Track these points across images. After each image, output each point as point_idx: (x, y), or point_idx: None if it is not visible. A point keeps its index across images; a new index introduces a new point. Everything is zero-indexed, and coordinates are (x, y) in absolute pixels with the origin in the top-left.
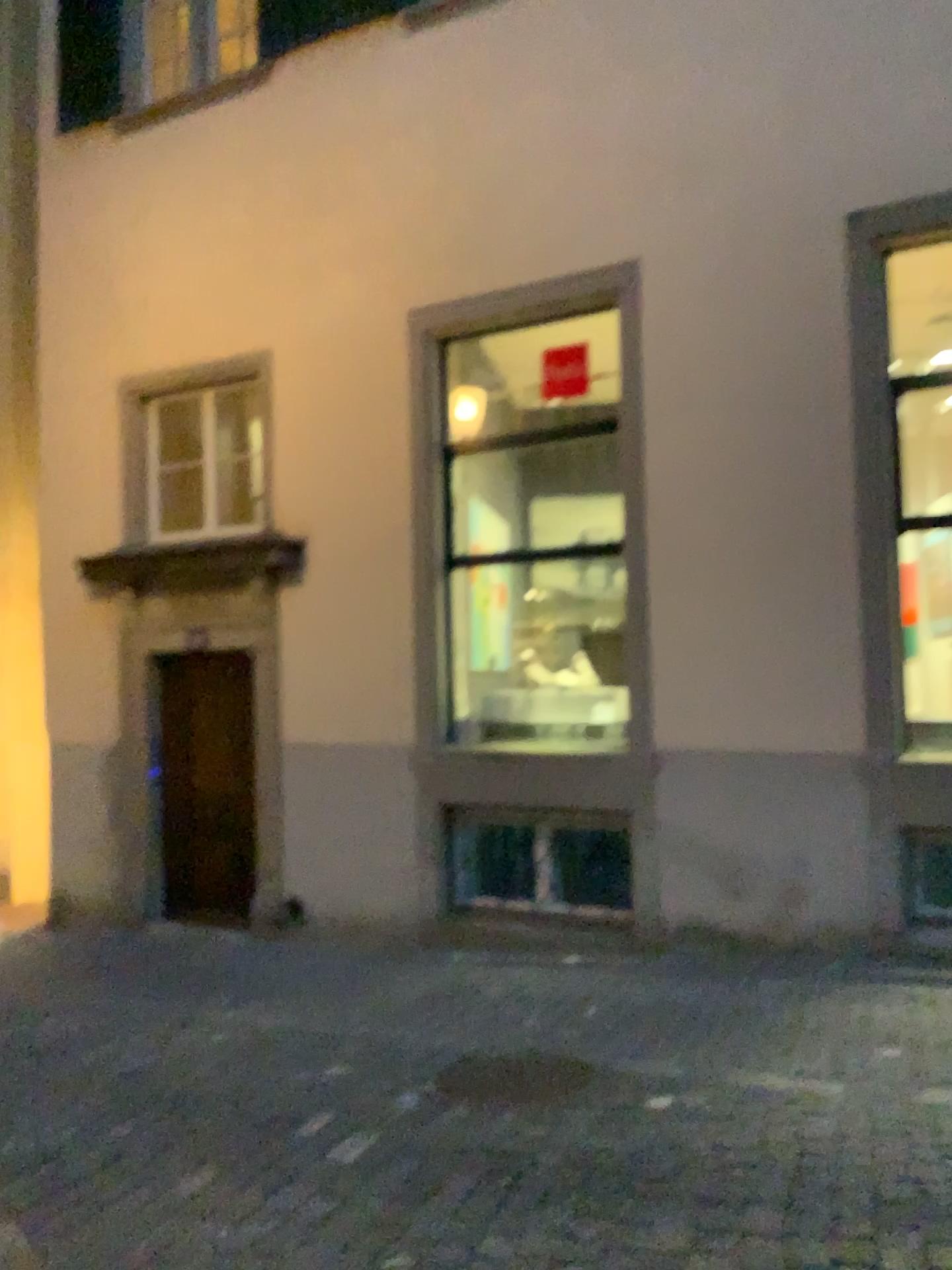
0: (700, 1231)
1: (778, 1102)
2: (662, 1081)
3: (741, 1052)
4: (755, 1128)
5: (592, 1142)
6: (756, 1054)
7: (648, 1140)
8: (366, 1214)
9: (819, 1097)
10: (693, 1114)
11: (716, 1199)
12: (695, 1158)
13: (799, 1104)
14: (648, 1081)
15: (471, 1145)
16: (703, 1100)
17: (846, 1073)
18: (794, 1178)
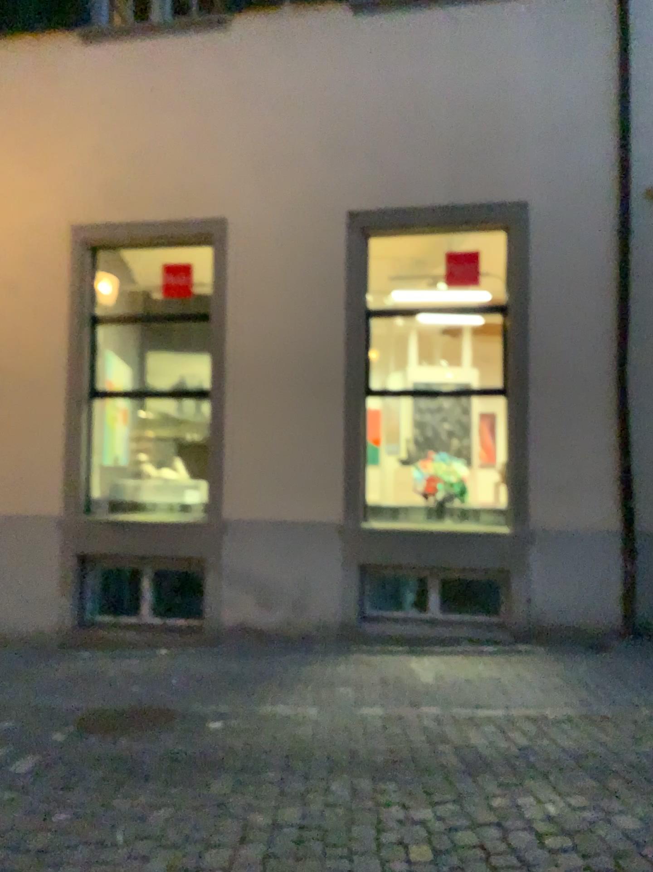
0: (235, 783)
1: (281, 719)
2: (217, 713)
3: (263, 695)
4: (268, 732)
5: (175, 747)
6: (271, 695)
7: (208, 743)
8: (37, 796)
9: (304, 714)
10: (234, 728)
11: (244, 768)
12: (234, 749)
13: (293, 719)
14: (208, 714)
15: (101, 755)
16: (240, 721)
17: (319, 702)
18: (287, 754)
